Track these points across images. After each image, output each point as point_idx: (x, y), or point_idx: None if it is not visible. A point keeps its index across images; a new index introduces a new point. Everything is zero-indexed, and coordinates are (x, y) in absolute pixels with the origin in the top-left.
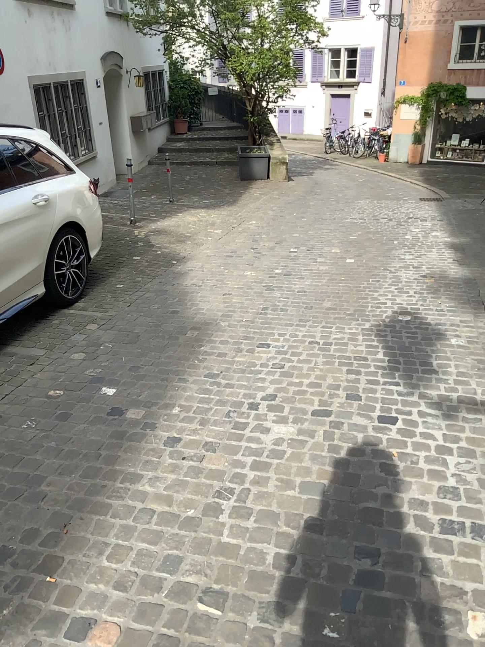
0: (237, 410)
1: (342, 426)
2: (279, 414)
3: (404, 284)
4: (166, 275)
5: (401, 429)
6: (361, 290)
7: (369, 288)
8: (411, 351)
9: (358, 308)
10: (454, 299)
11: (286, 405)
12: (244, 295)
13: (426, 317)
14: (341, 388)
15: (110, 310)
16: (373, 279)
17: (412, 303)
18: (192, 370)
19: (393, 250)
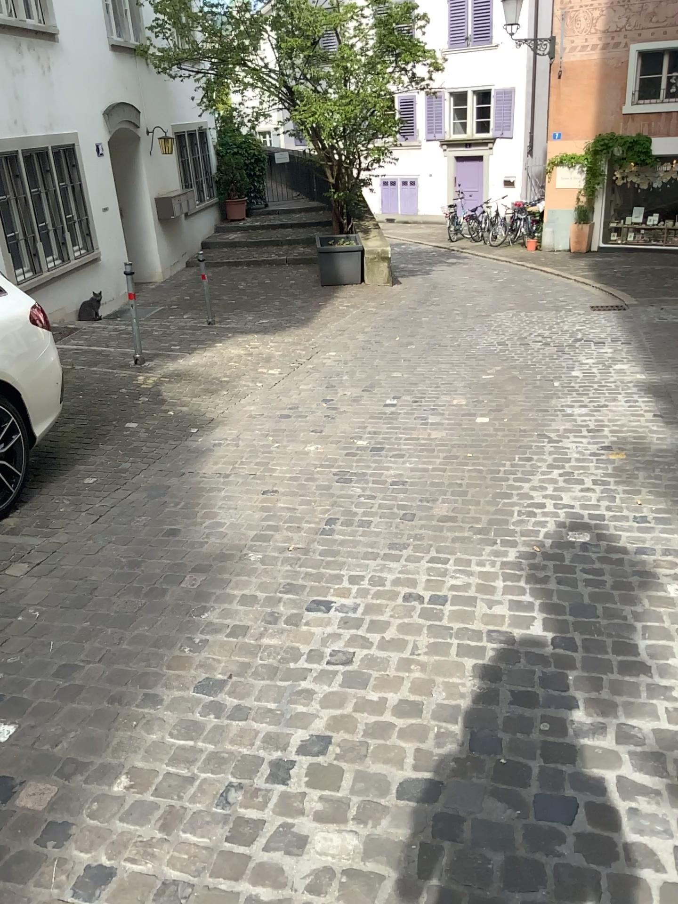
0: (245, 782)
1: (459, 828)
2: (330, 794)
3: (574, 467)
4: (172, 459)
5: (584, 837)
6: (500, 479)
7: (514, 475)
8: (596, 618)
9: (495, 520)
10: (664, 495)
11: (347, 766)
12: (299, 495)
13: (618, 537)
14: (460, 717)
15: (59, 533)
16: (521, 457)
17: (590, 507)
18: (176, 673)
19: (552, 401)
